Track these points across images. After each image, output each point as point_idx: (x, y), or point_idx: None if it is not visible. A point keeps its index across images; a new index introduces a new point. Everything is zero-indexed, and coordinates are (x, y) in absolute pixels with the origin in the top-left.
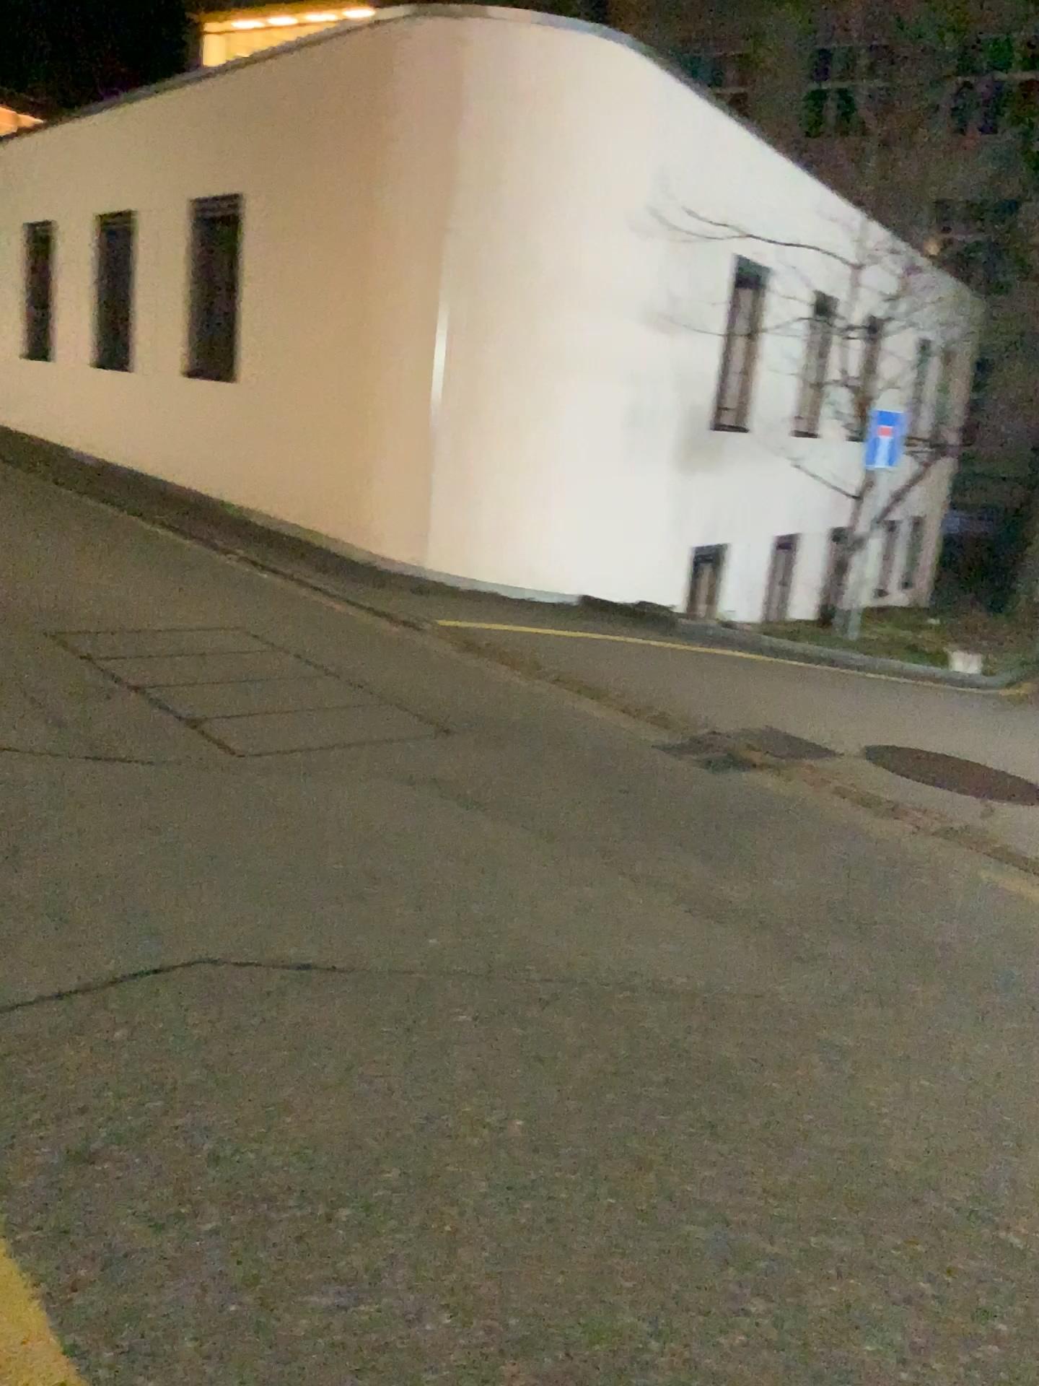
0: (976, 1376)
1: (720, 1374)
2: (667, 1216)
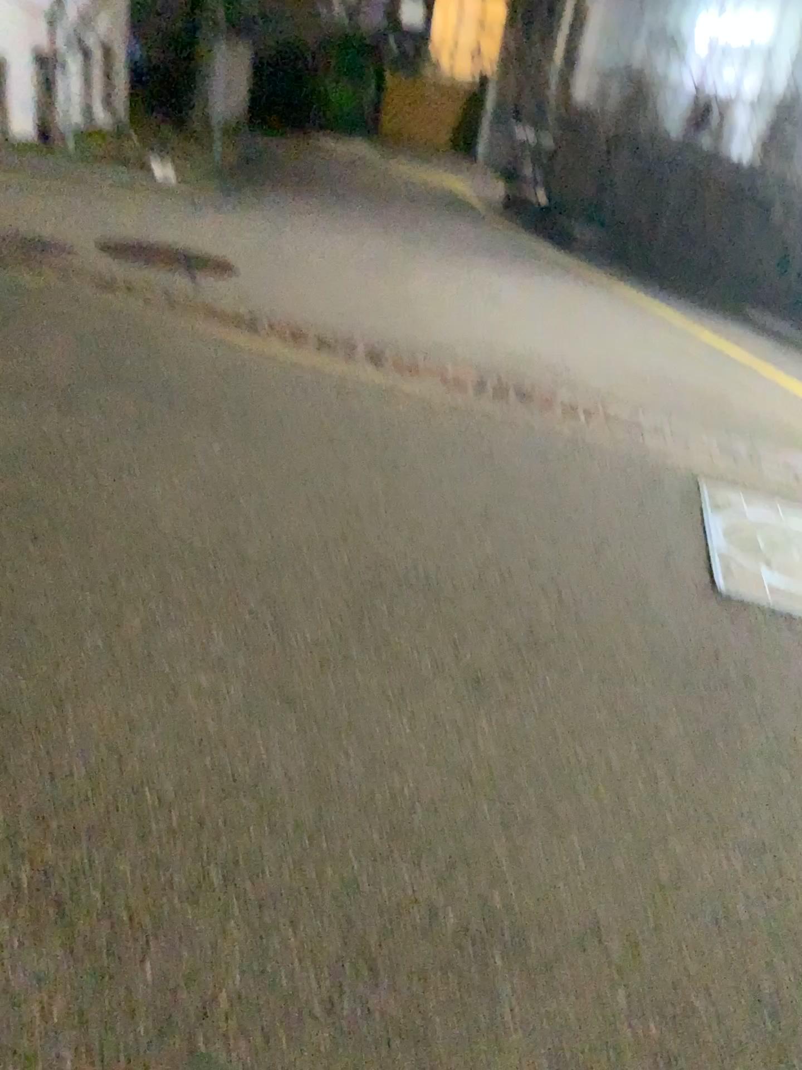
0: (233, 634)
1: (69, 688)
2: (7, 606)
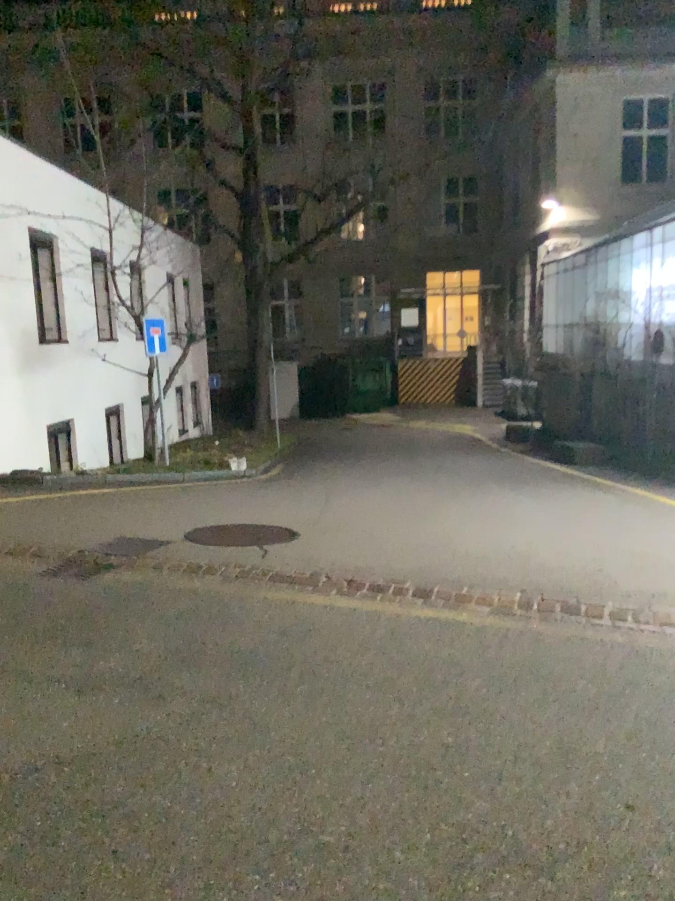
0: None
1: None
2: None
